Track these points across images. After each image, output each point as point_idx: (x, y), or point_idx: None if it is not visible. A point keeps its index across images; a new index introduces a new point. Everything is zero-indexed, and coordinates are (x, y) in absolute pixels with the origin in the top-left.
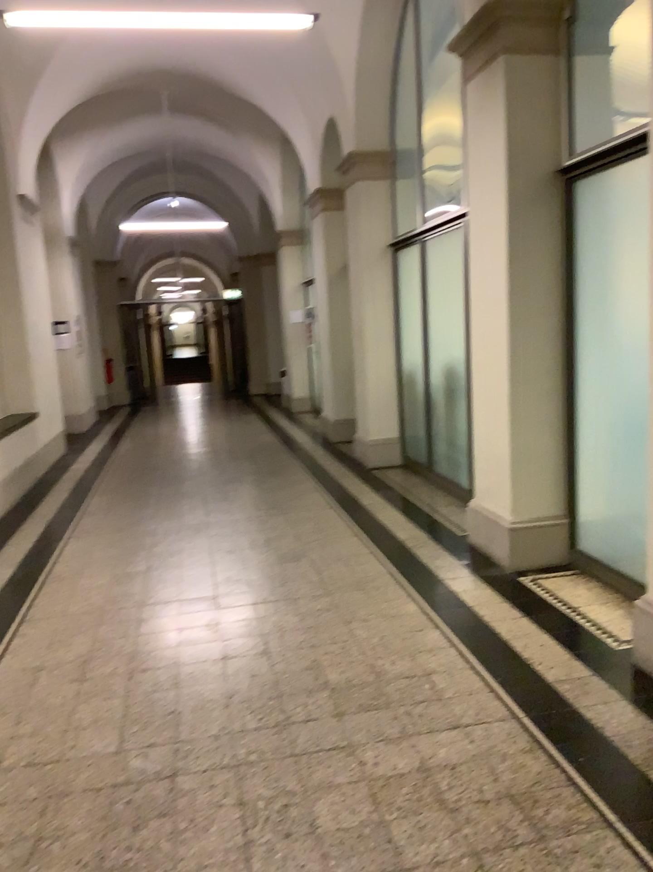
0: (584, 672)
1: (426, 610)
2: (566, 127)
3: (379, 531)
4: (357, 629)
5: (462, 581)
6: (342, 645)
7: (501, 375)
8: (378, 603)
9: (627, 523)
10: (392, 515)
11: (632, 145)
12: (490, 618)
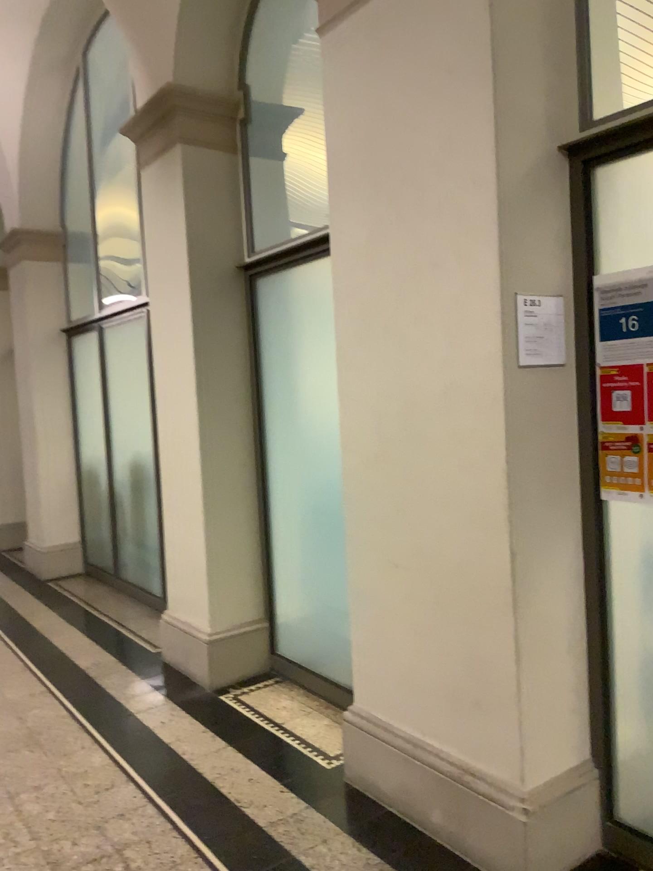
0: (299, 806)
1: (116, 757)
2: (246, 223)
3: (56, 659)
4: (28, 803)
5: (157, 710)
6: (6, 831)
7: (191, 473)
8: (54, 758)
9: (326, 621)
10: (72, 637)
11: (309, 246)
12: (192, 755)
